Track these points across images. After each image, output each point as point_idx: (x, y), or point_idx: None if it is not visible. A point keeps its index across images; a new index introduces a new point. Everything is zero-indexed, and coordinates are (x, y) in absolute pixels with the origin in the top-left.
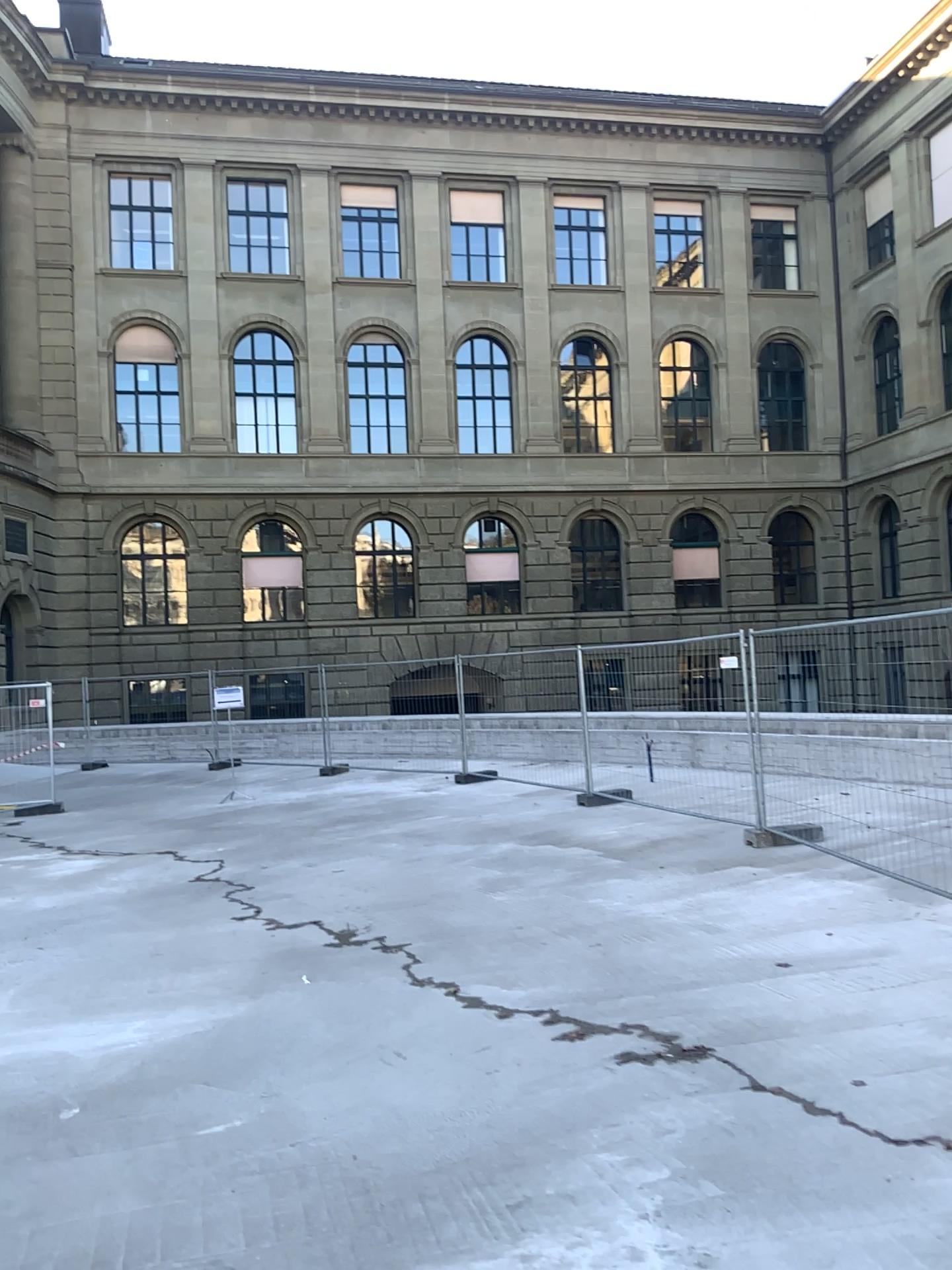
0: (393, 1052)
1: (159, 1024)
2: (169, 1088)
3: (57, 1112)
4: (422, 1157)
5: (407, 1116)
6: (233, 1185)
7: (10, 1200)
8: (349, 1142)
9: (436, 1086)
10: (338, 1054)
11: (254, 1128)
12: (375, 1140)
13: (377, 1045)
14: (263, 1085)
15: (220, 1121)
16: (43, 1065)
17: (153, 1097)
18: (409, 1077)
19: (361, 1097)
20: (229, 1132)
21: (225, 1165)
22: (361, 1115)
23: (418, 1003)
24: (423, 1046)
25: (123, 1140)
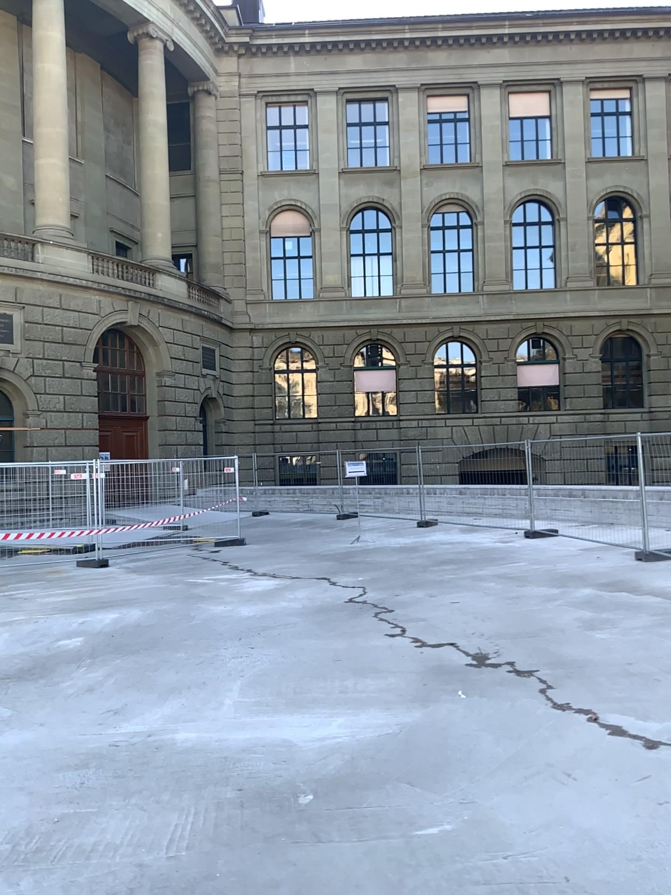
0: (561, 772)
1: (356, 724)
2: (379, 784)
3: (296, 796)
4: (630, 887)
5: (597, 839)
6: (459, 891)
7: (275, 879)
8: (553, 860)
9: (612, 810)
10: (512, 768)
11: (462, 834)
12: (576, 861)
13: (544, 762)
14: (457, 790)
15: (431, 823)
16: (275, 752)
17: (369, 792)
18: (585, 799)
19: (549, 814)
20: (441, 835)
21: (447, 869)
22: (553, 832)
23: (566, 725)
24: (585, 768)
25: (354, 830)
